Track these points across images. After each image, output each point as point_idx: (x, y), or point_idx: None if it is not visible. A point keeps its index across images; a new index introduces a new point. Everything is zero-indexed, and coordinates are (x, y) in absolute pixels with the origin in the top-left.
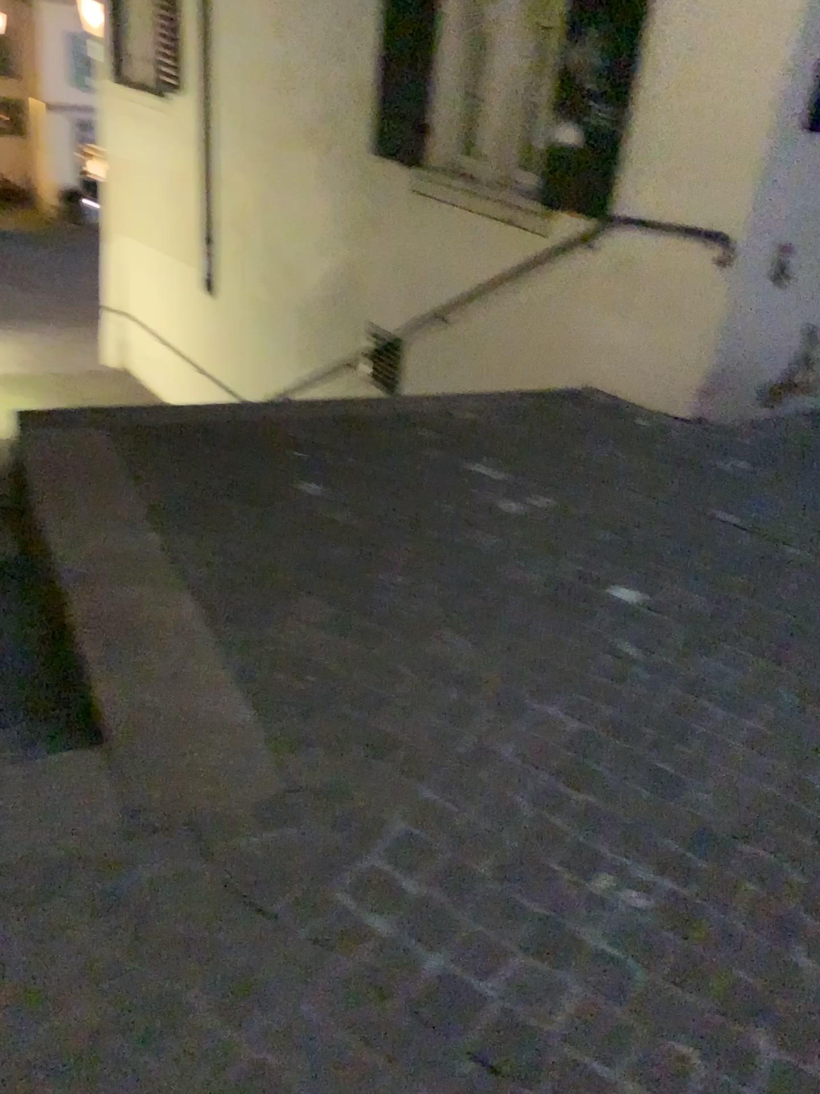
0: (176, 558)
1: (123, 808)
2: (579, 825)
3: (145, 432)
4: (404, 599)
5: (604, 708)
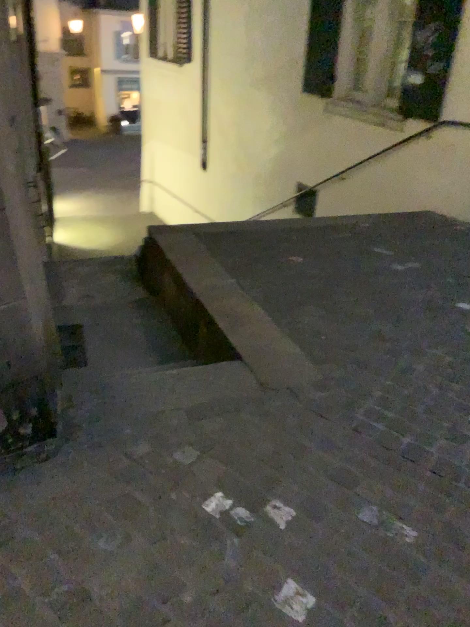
0: (245, 288)
1: (258, 381)
2: (459, 395)
3: (212, 233)
4: (357, 306)
5: (462, 352)
